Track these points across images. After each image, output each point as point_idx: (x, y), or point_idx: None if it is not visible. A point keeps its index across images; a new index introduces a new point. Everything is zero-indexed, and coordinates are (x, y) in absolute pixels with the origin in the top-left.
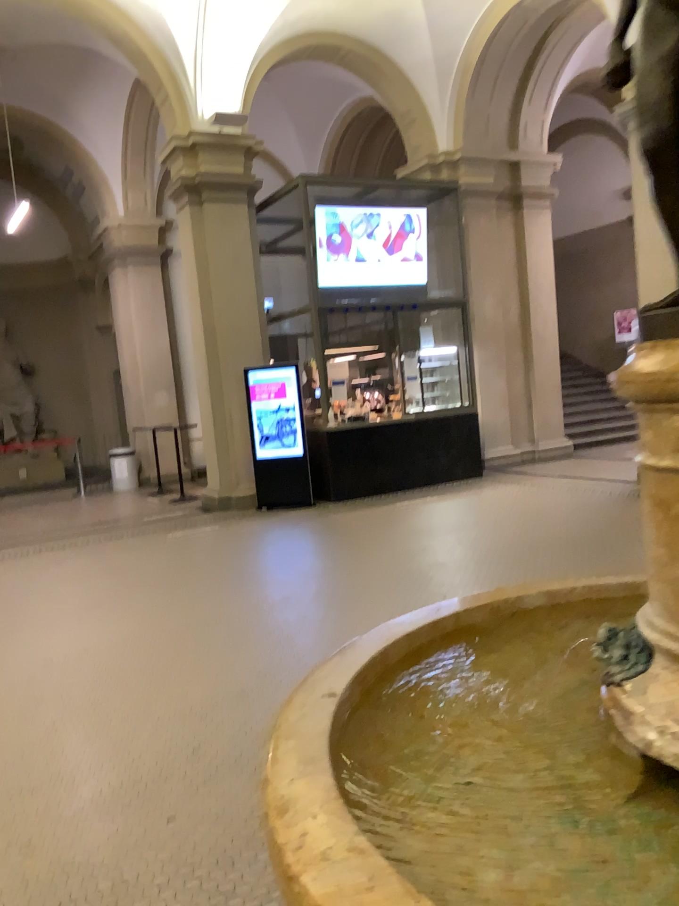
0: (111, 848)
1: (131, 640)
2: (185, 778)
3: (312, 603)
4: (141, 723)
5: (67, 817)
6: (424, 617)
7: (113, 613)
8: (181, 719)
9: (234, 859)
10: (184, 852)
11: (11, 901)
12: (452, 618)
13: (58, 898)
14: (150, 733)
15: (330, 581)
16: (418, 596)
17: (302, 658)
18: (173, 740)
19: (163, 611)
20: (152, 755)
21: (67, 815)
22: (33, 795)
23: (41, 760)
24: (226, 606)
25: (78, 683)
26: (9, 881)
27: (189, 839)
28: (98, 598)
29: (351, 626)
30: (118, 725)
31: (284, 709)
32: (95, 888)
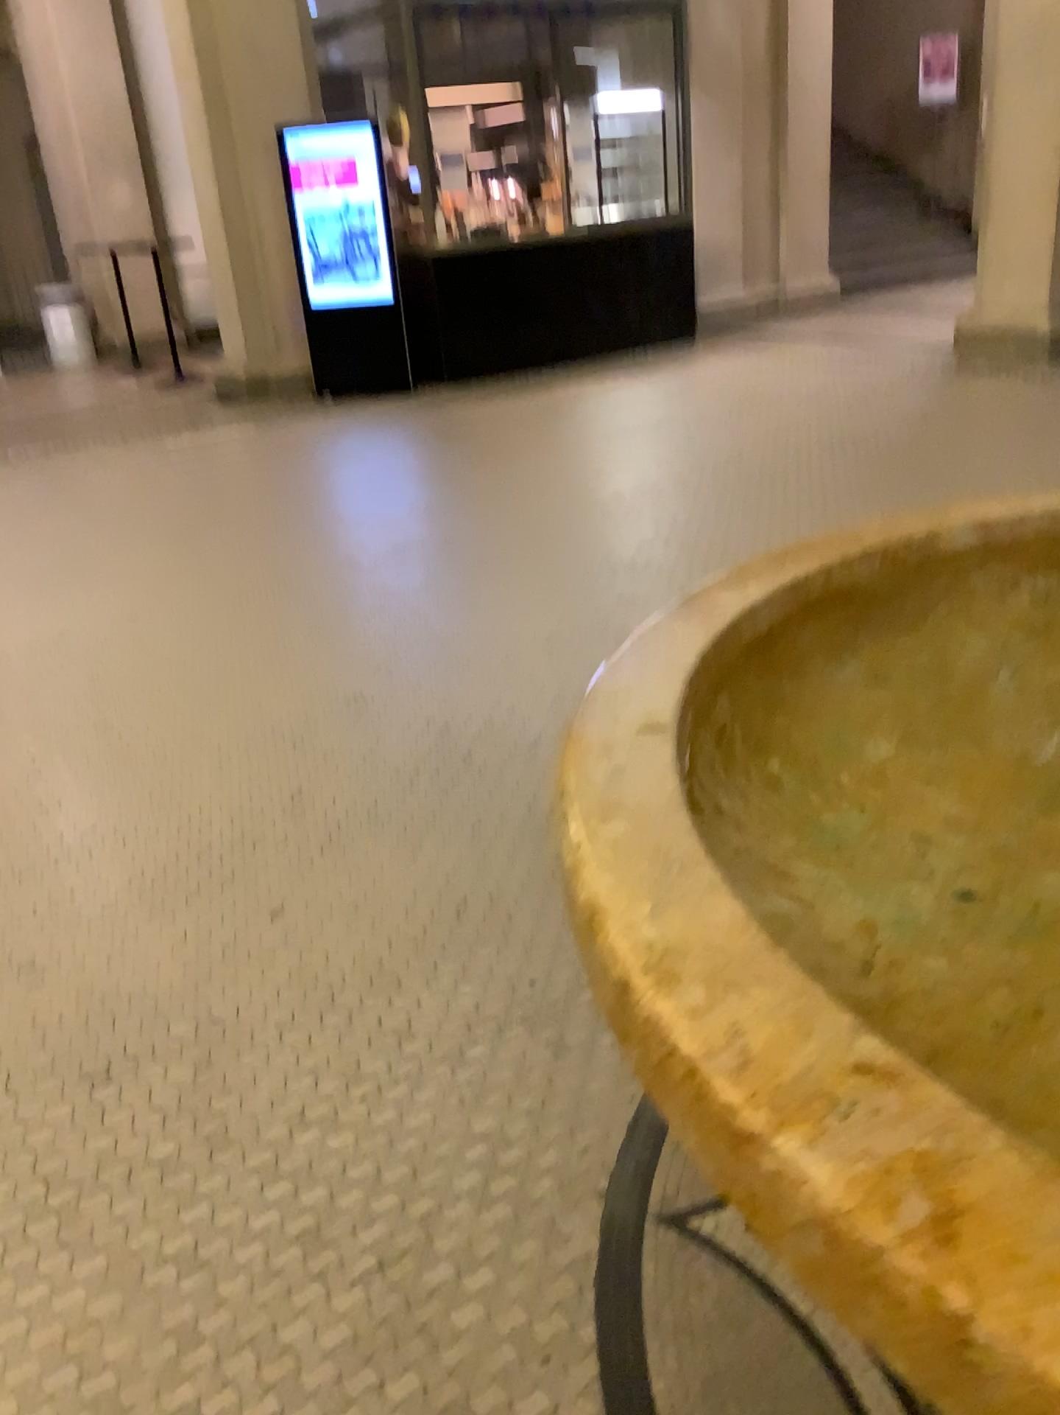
0: (181, 971)
1: (142, 617)
2: (286, 848)
3: (448, 549)
4: (189, 757)
5: (91, 922)
6: (777, 572)
7: (100, 572)
8: (260, 748)
9: (401, 980)
10: (312, 972)
11: (21, 1067)
12: (827, 574)
13: (106, 1059)
14: (211, 774)
15: (472, 512)
16: (629, 534)
17: (452, 642)
18: (253, 784)
19: (189, 565)
20: (221, 812)
21: (91, 918)
22: (24, 885)
23: (23, 825)
24: (298, 555)
25: (62, 692)
26: (11, 1033)
27: (316, 950)
28: (68, 546)
29: (525, 587)
30: (148, 760)
31: (582, 765)
32: (168, 1039)
